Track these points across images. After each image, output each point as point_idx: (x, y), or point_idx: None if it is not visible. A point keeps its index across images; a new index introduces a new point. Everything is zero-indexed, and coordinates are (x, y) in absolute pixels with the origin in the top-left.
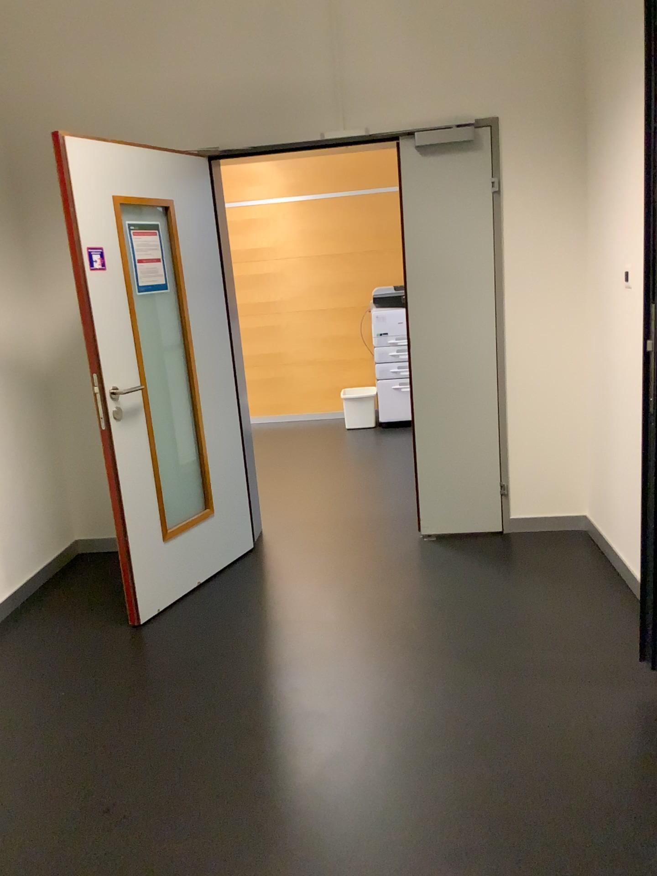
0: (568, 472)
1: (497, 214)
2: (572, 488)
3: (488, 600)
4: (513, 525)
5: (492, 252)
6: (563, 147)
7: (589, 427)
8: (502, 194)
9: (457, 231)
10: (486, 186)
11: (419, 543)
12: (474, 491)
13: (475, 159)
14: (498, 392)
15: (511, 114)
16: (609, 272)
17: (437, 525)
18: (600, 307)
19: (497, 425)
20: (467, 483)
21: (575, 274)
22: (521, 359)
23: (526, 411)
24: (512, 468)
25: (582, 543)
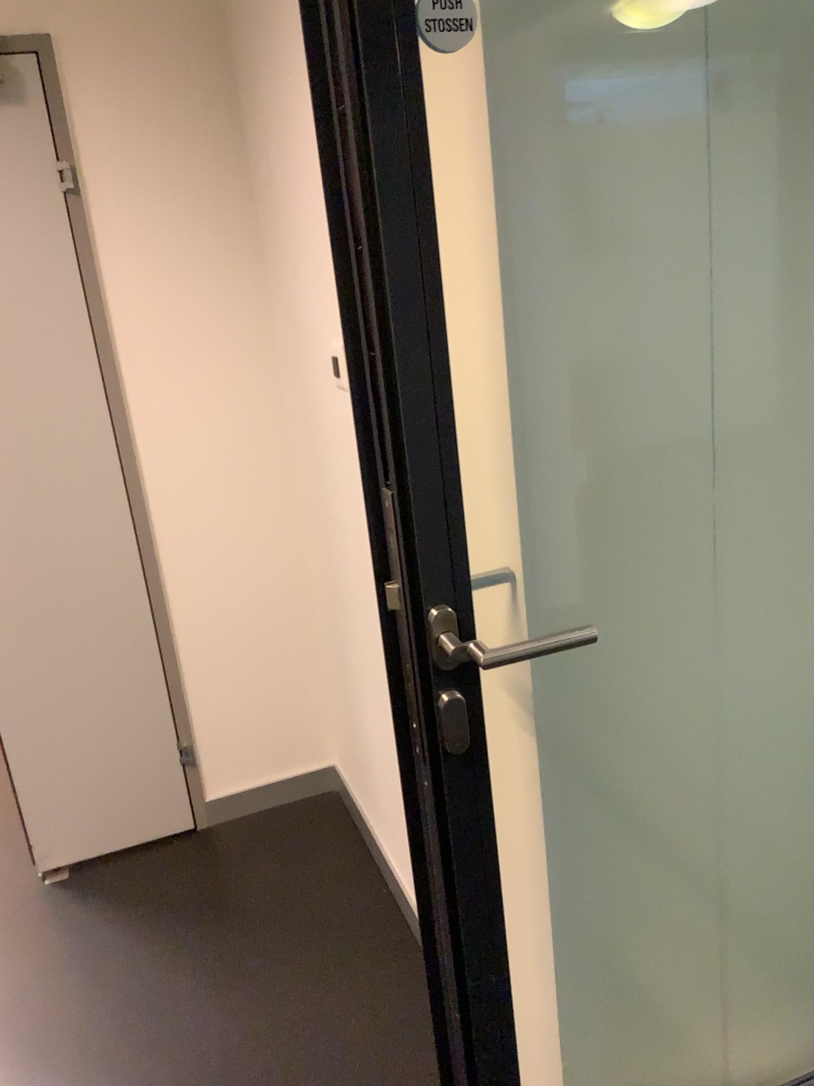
0: (295, 702)
1: (87, 238)
2: (306, 727)
3: (156, 1066)
4: (214, 808)
5: (88, 316)
6: (197, 104)
7: (318, 623)
8: (91, 199)
9: (5, 275)
10: (53, 181)
11: (32, 900)
12: (131, 769)
13: (16, 122)
14: (147, 582)
15: (80, 30)
16: (310, 351)
17: (67, 848)
18: (306, 415)
19: (156, 644)
20: (114, 759)
21: (256, 351)
22: (180, 516)
23: (205, 609)
24: (197, 713)
25: (334, 830)
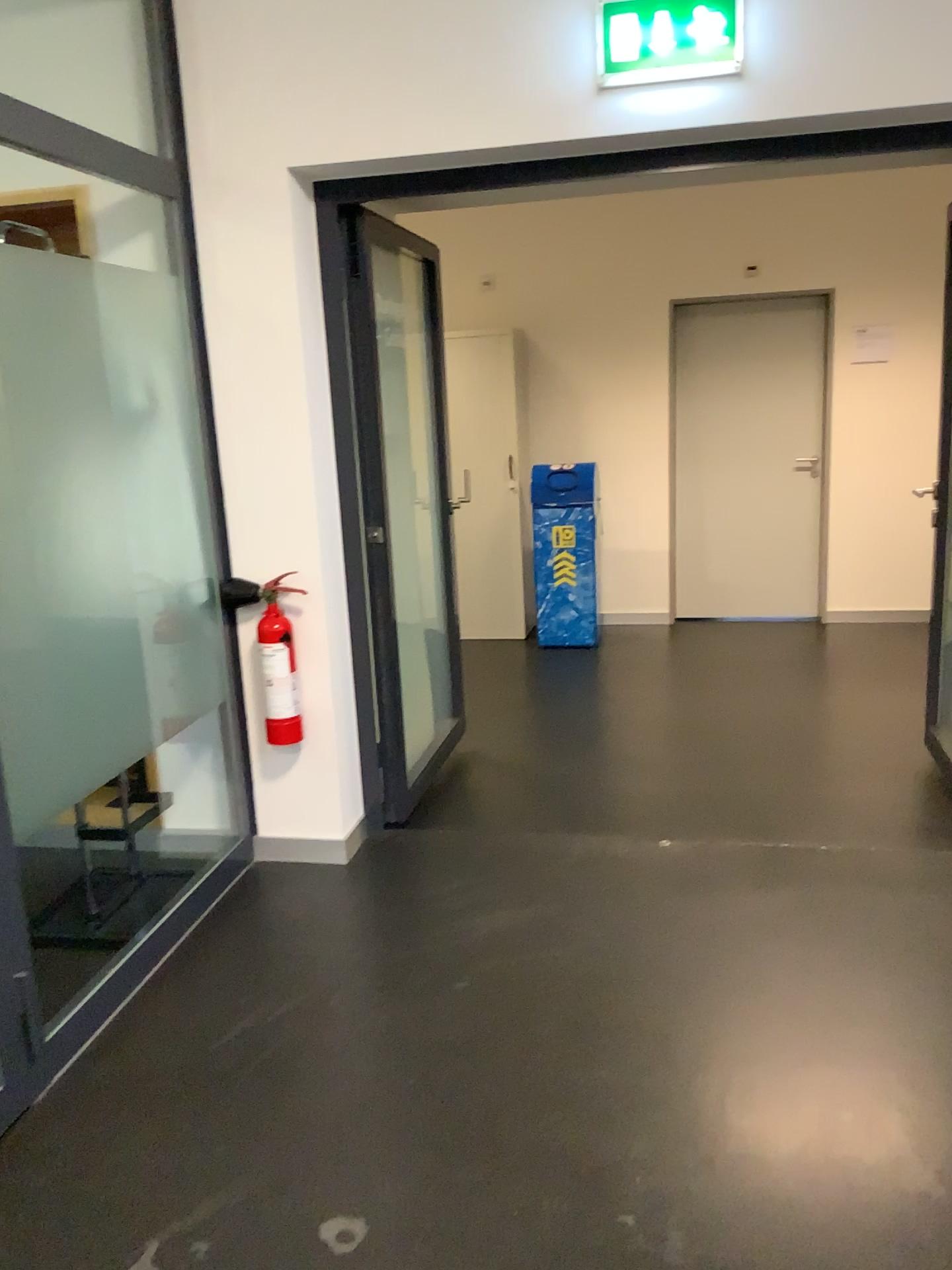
0: None
1: None
2: None
3: None
4: None
5: None
6: None
7: None
8: None
9: None
10: None
11: None
12: None
13: None
14: None
15: None
16: None
17: None
18: None
19: None
20: None
21: None
22: None
23: None
24: None
25: None
